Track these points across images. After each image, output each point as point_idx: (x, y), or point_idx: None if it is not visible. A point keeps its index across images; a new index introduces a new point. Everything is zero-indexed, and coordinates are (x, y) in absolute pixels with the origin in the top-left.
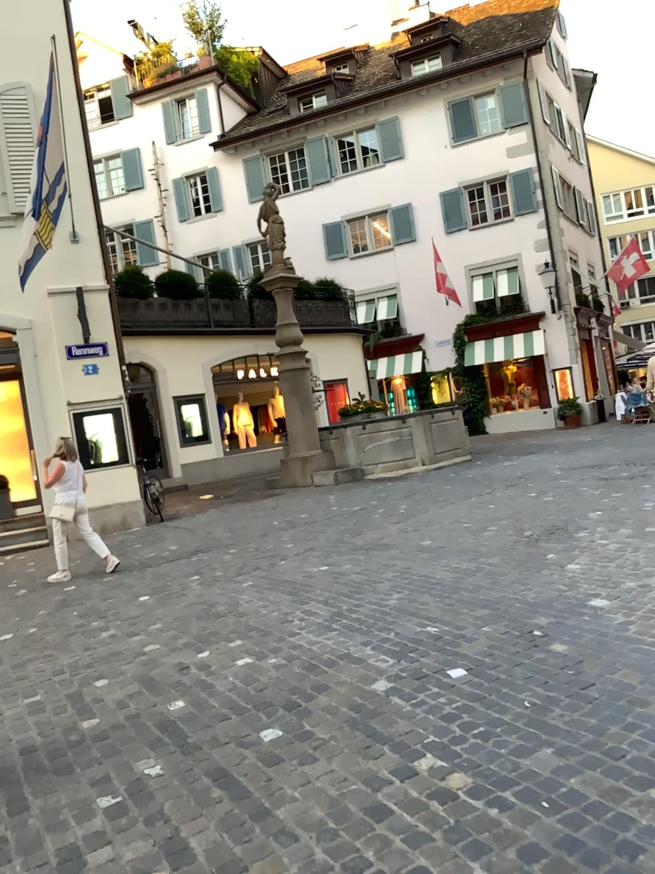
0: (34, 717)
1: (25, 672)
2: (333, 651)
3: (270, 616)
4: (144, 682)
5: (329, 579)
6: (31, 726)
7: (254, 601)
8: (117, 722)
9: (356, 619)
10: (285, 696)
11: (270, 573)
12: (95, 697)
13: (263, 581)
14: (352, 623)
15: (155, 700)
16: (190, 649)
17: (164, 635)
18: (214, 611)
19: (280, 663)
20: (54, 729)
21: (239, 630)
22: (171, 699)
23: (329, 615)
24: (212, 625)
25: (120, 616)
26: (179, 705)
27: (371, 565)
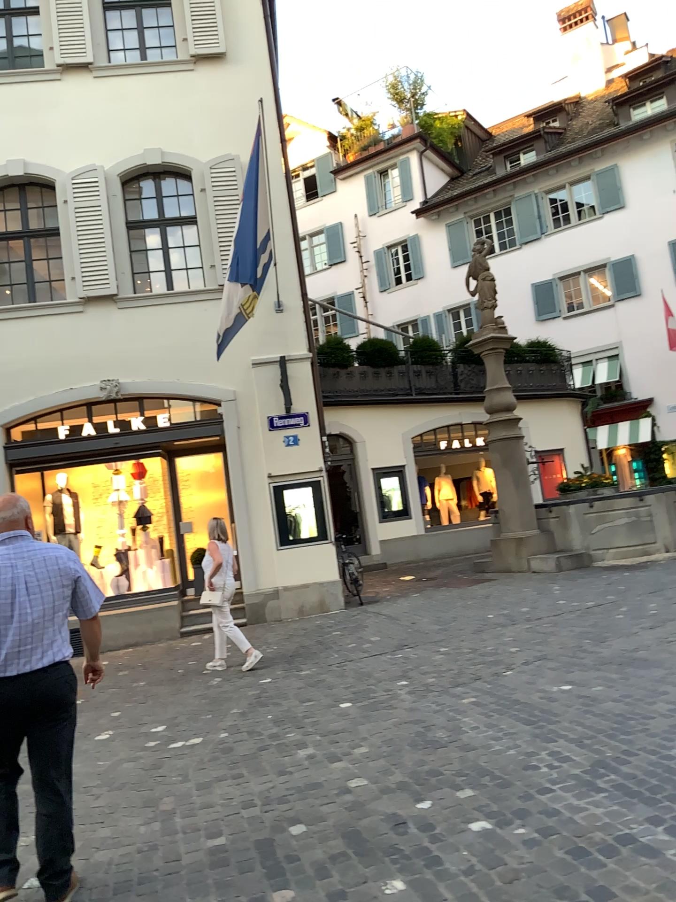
0: (215, 873)
1: (211, 799)
2: (604, 825)
3: (505, 755)
4: (349, 838)
5: (577, 705)
6: (212, 887)
7: (481, 729)
8: (316, 901)
9: (627, 774)
10: (545, 899)
11: (497, 690)
12: (290, 853)
13: (489, 701)
14: (623, 780)
15: (364, 872)
16: (405, 794)
17: (372, 767)
18: (432, 738)
19: (529, 835)
20: (239, 898)
21: (466, 771)
22: (385, 874)
23: (588, 764)
24: (430, 760)
25: (319, 731)
26: (396, 887)
27: (631, 690)
